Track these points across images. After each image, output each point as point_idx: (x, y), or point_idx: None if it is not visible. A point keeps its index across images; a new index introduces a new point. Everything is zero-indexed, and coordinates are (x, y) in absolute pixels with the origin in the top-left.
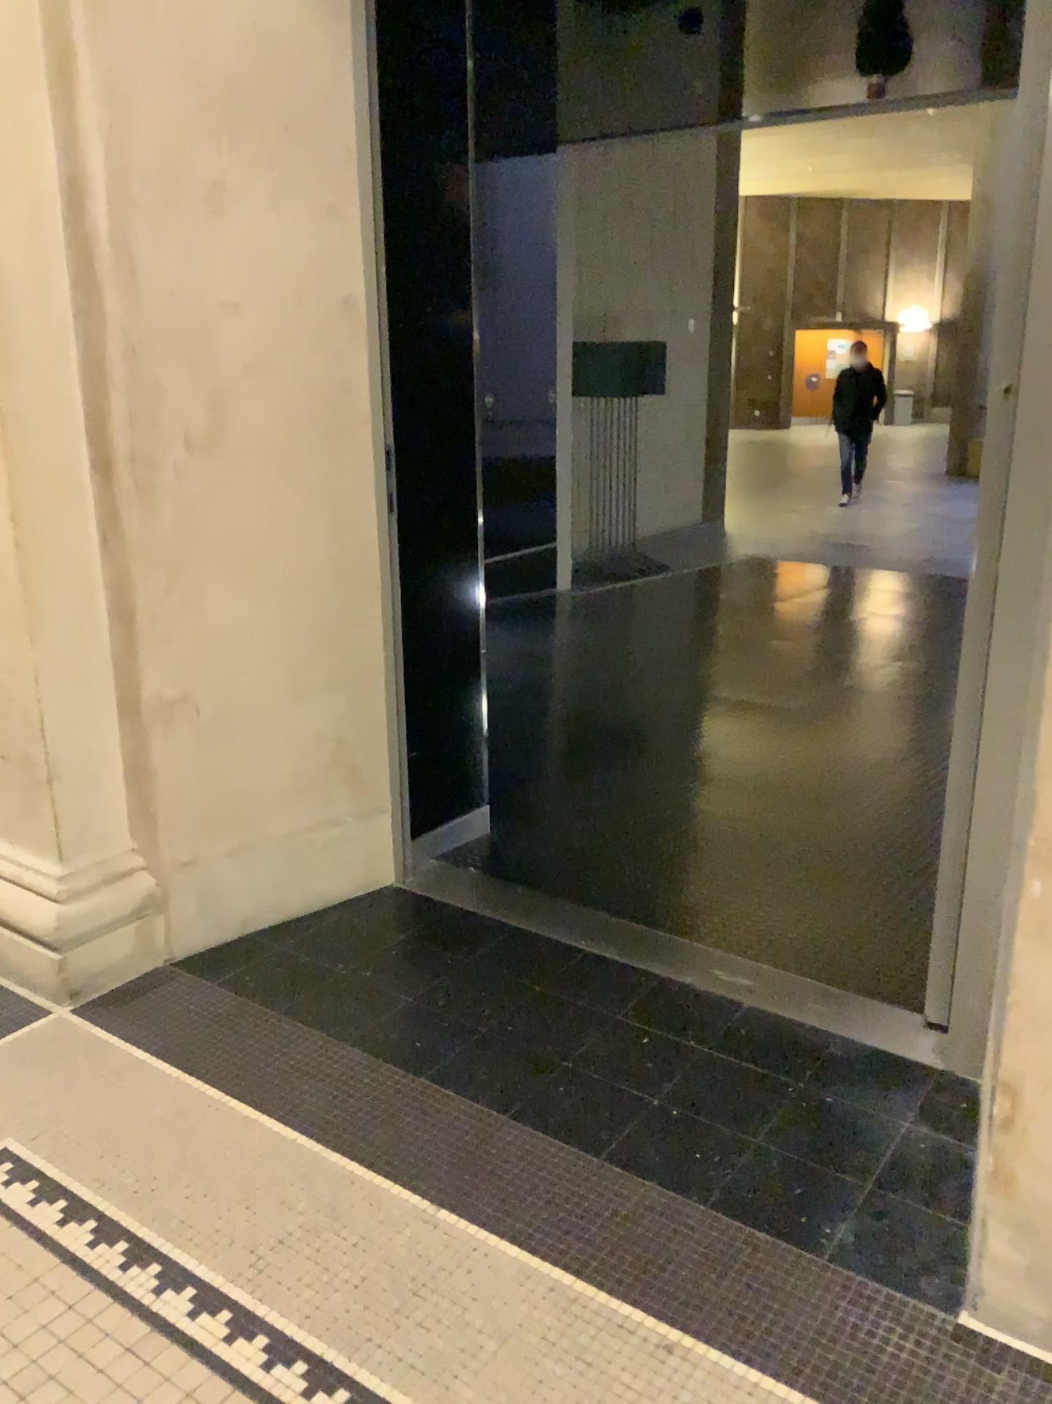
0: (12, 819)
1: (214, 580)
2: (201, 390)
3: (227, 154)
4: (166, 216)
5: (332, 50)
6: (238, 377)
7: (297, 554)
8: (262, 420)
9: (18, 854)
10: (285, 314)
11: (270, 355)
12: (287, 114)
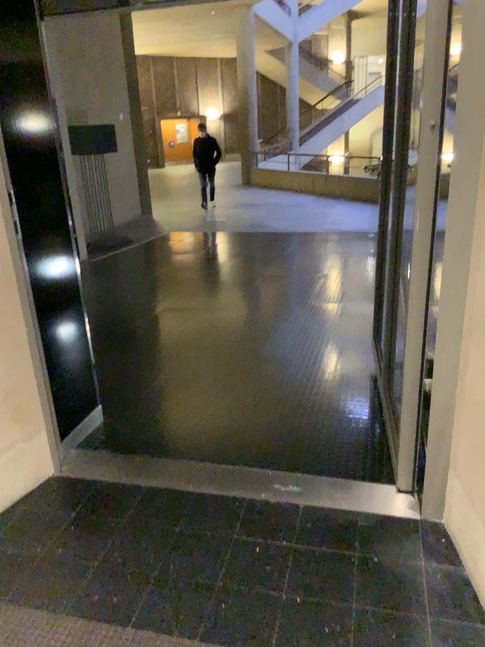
0: None
1: None
2: None
3: None
4: None
5: None
6: None
7: None
8: None
9: None
10: None
11: None
12: None
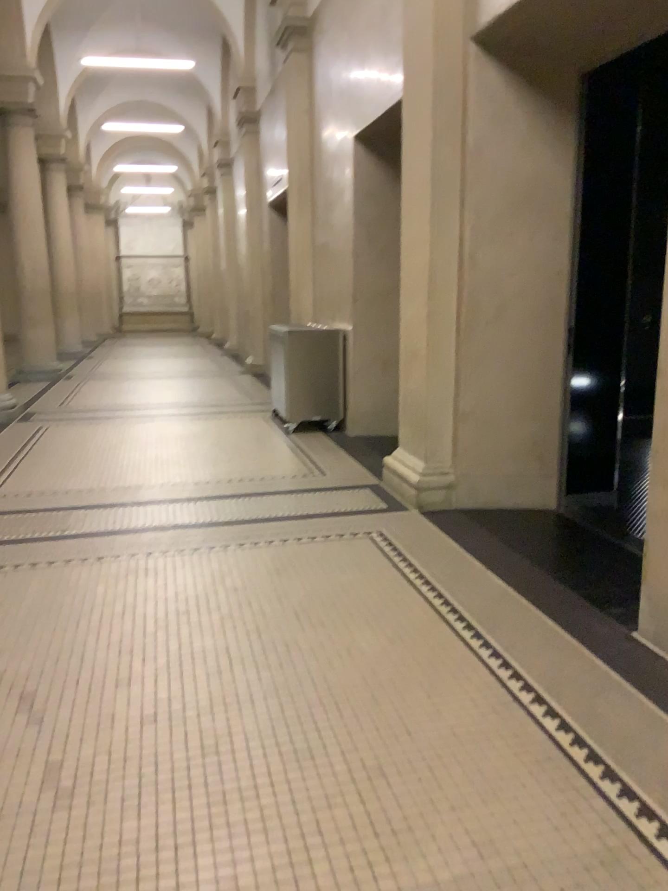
0: (411, 446)
1: (487, 371)
2: (489, 303)
3: (509, 222)
4: (484, 244)
5: (555, 181)
6: (504, 299)
7: (521, 365)
8: (512, 314)
9: (411, 458)
10: (526, 276)
11: (518, 291)
12: (534, 206)
